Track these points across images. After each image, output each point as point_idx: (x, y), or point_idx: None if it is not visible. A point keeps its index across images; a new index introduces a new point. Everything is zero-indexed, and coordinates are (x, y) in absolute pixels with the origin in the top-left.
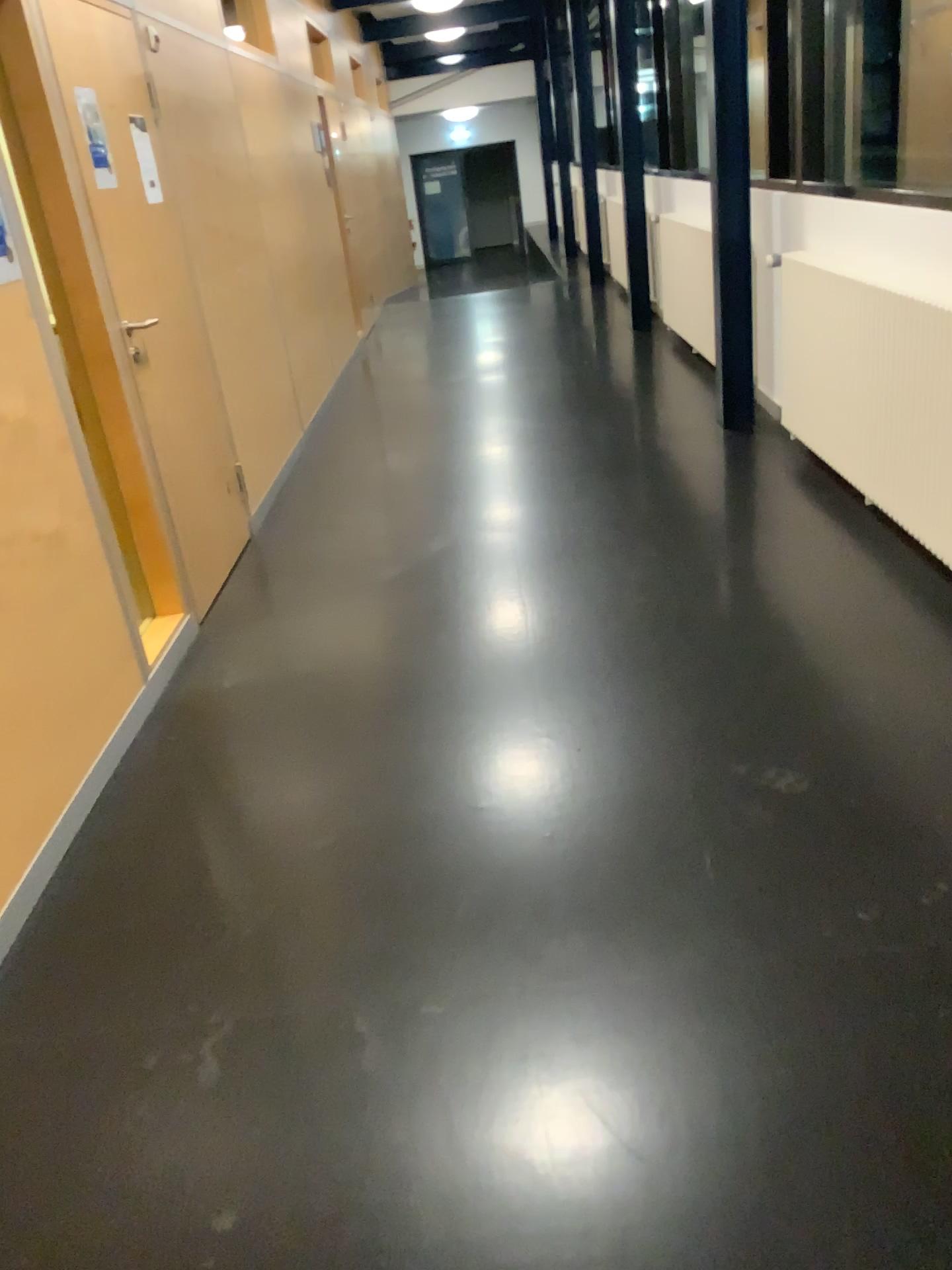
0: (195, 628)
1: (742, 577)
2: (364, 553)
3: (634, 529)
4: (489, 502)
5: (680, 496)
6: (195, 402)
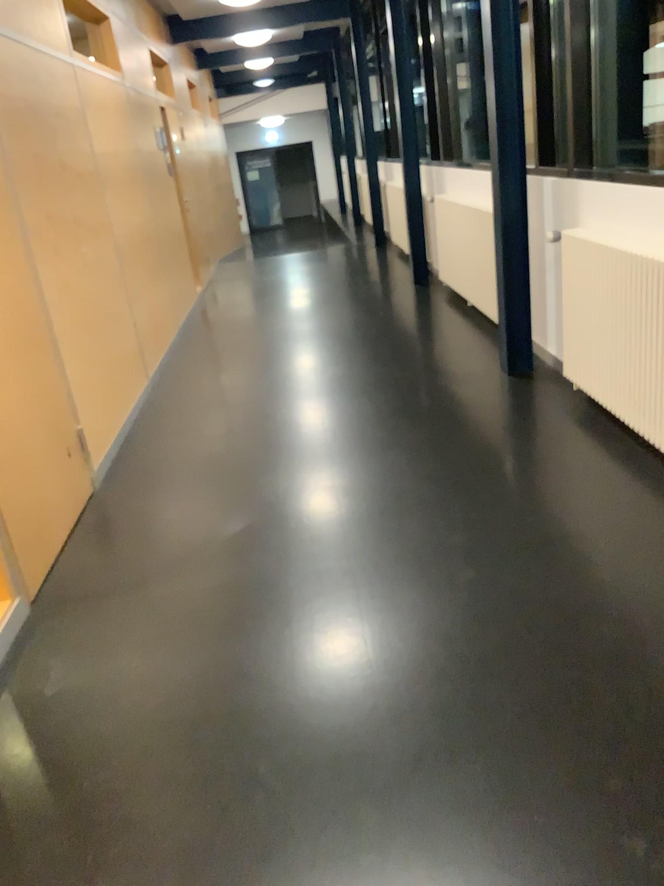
0: (25, 614)
1: (567, 550)
2: (197, 516)
3: (449, 488)
4: (312, 456)
5: (486, 451)
6: (31, 382)
